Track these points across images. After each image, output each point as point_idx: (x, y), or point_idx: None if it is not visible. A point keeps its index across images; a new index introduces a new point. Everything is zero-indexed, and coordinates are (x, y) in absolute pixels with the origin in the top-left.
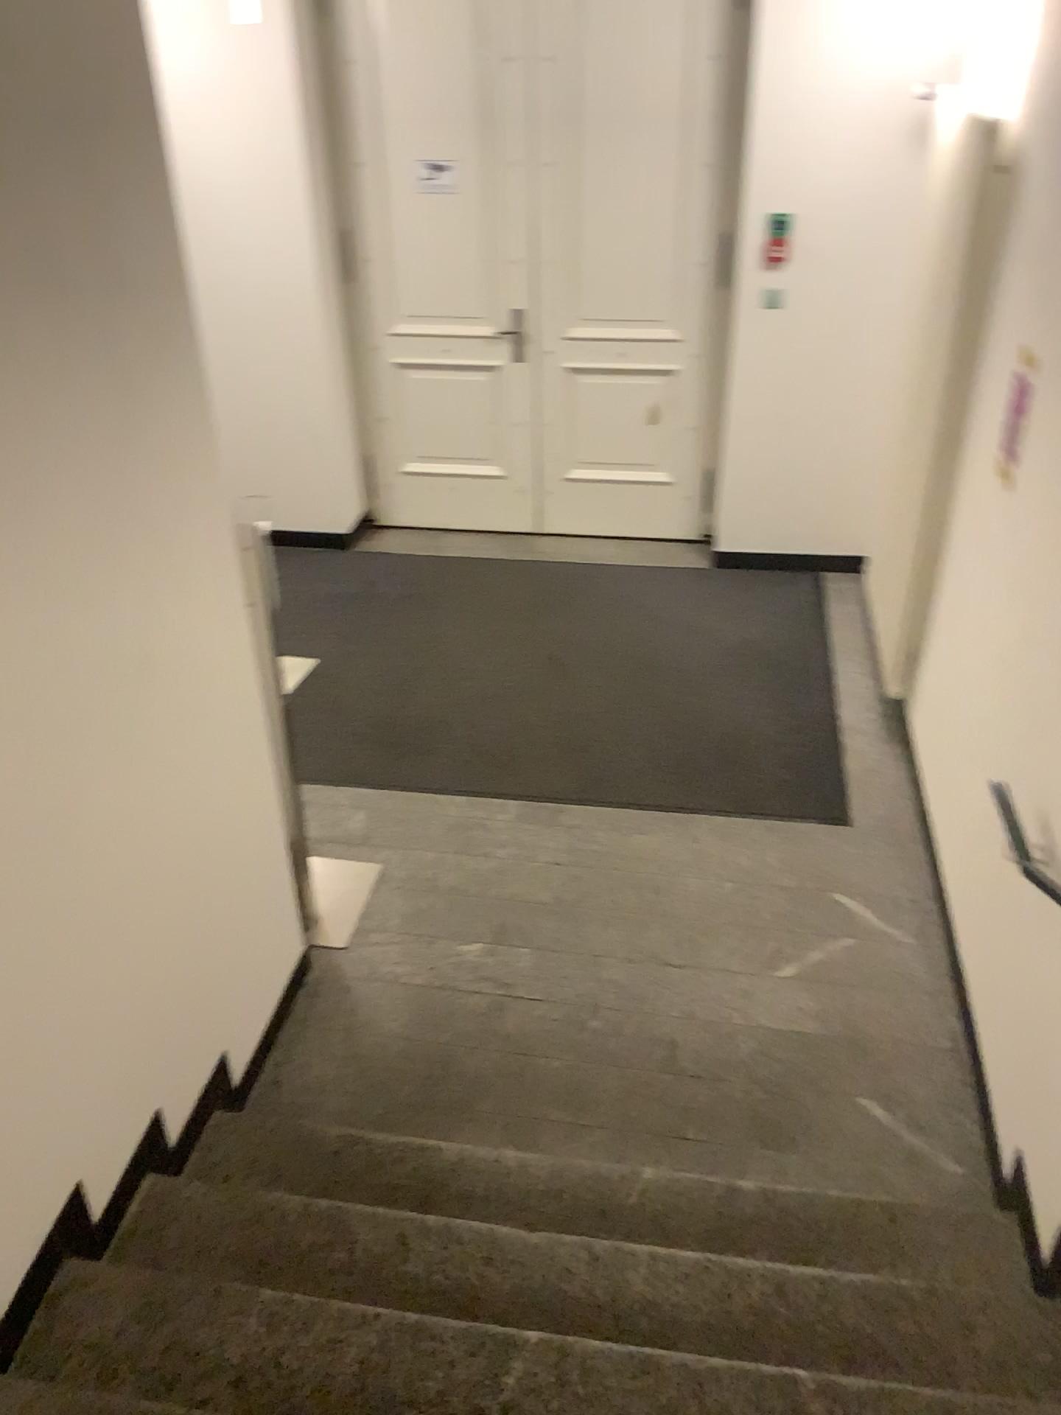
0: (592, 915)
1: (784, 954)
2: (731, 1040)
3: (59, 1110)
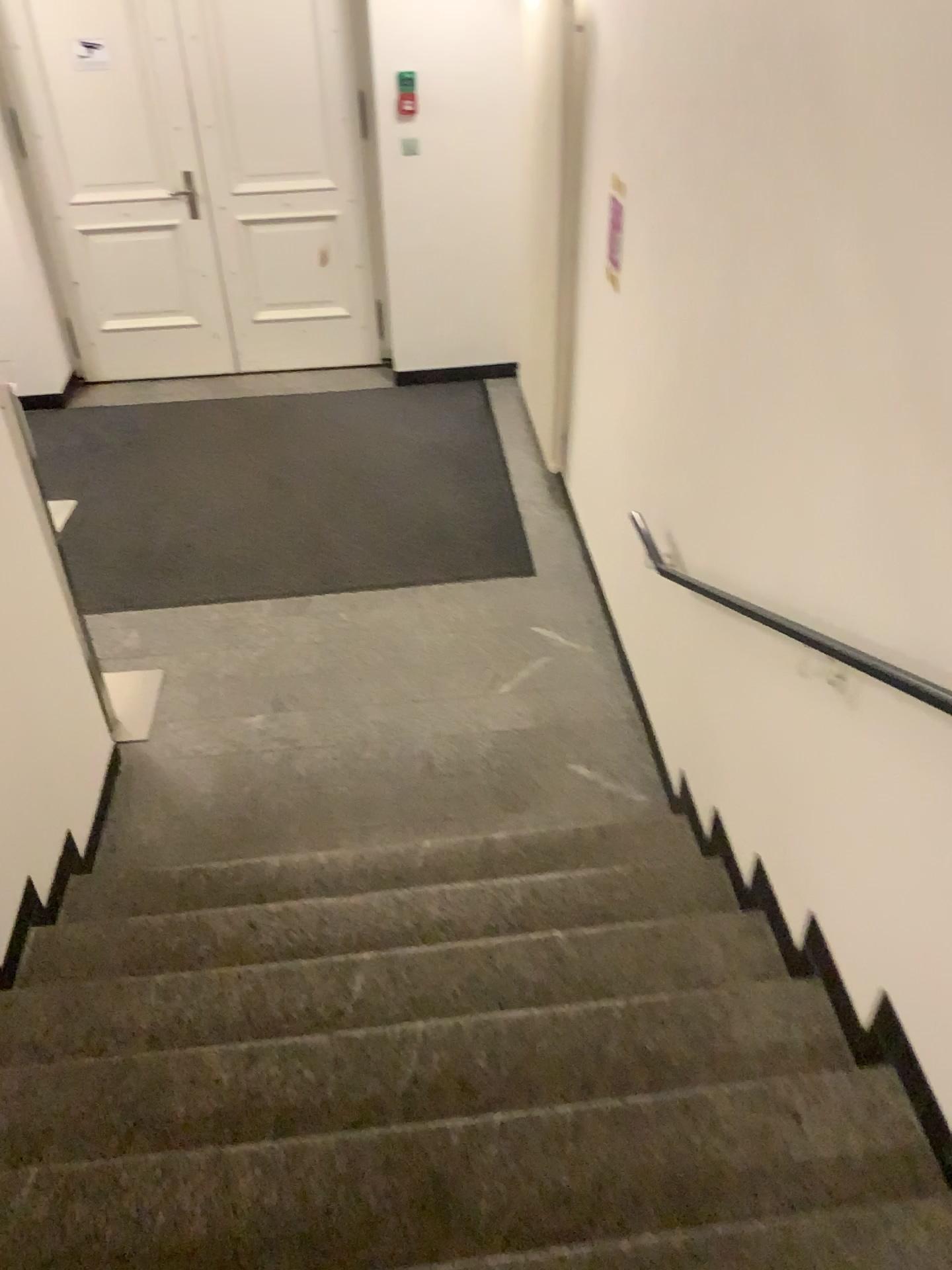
0: (346, 676)
1: (500, 677)
2: (470, 745)
3: None
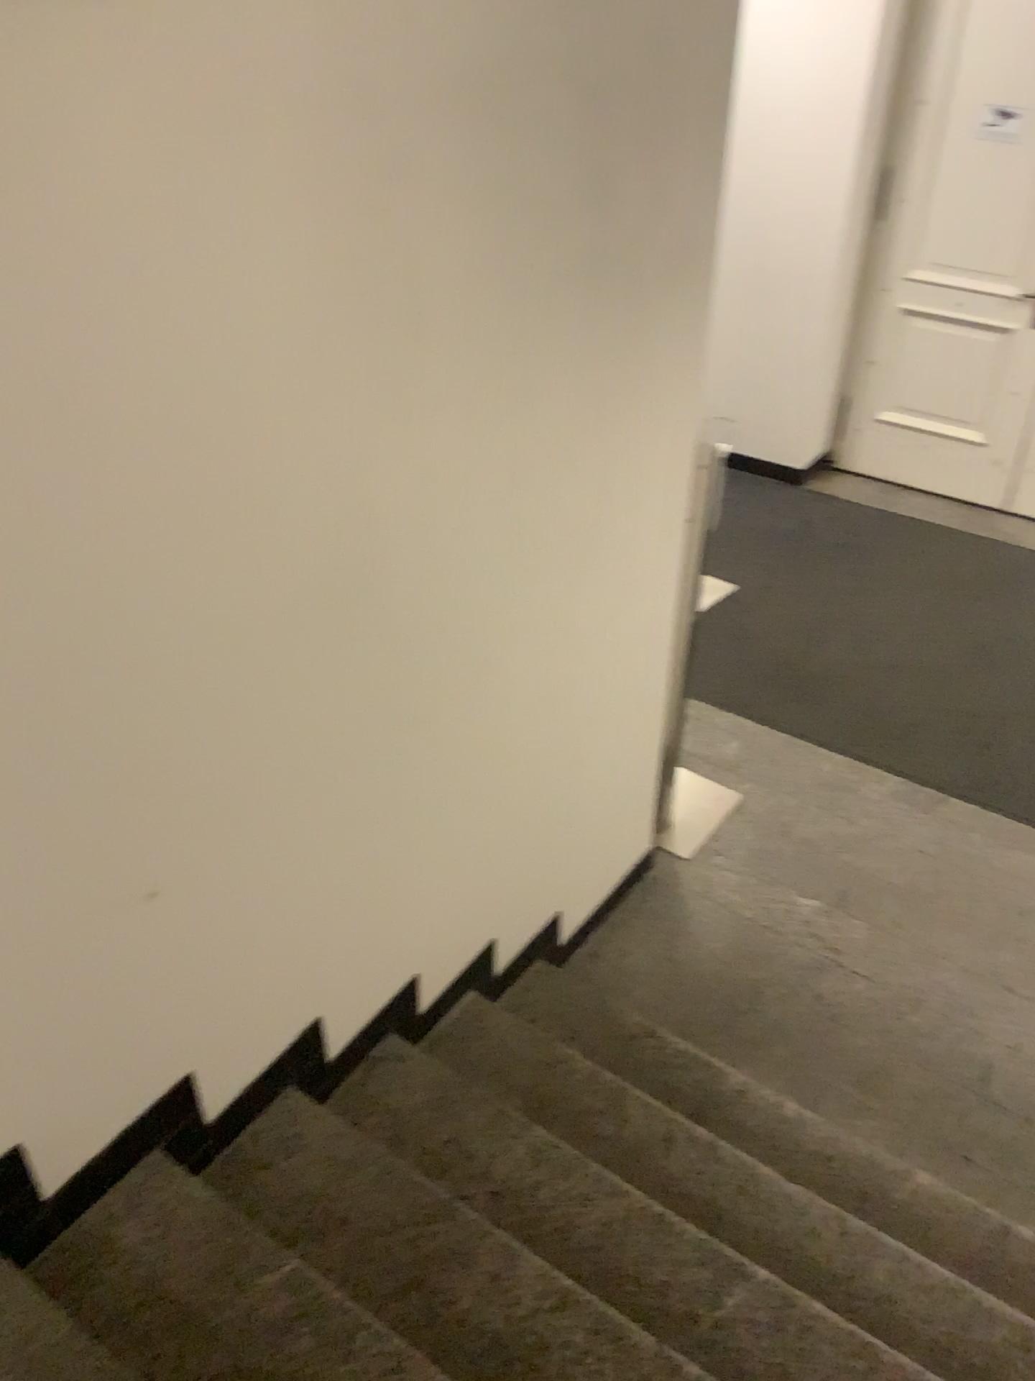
0: (941, 911)
1: None
2: None
3: (418, 908)
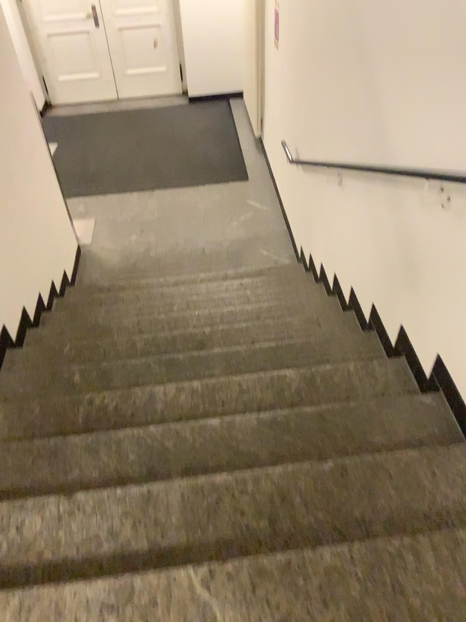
0: (170, 220)
1: (232, 219)
2: (220, 243)
3: (32, 267)
